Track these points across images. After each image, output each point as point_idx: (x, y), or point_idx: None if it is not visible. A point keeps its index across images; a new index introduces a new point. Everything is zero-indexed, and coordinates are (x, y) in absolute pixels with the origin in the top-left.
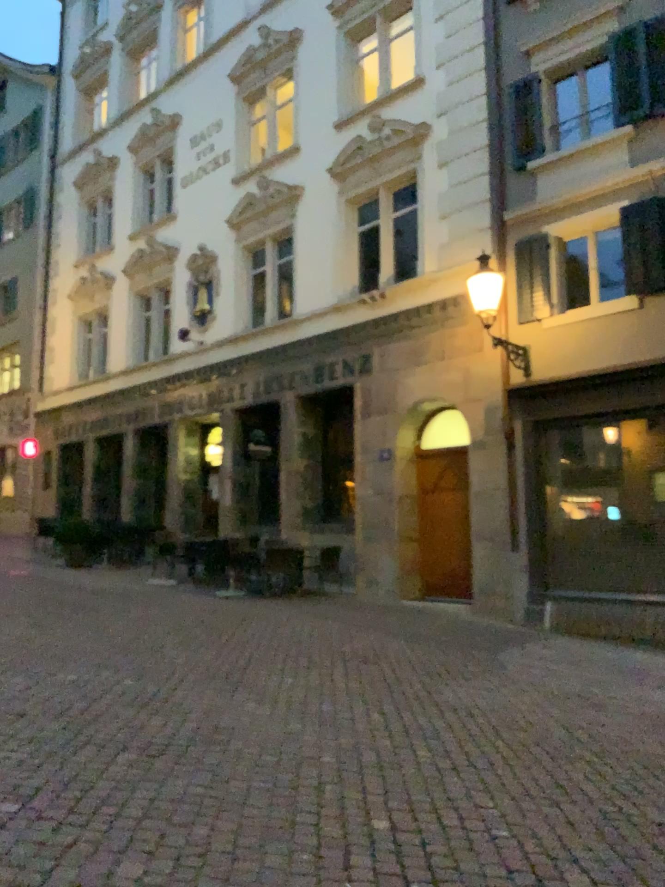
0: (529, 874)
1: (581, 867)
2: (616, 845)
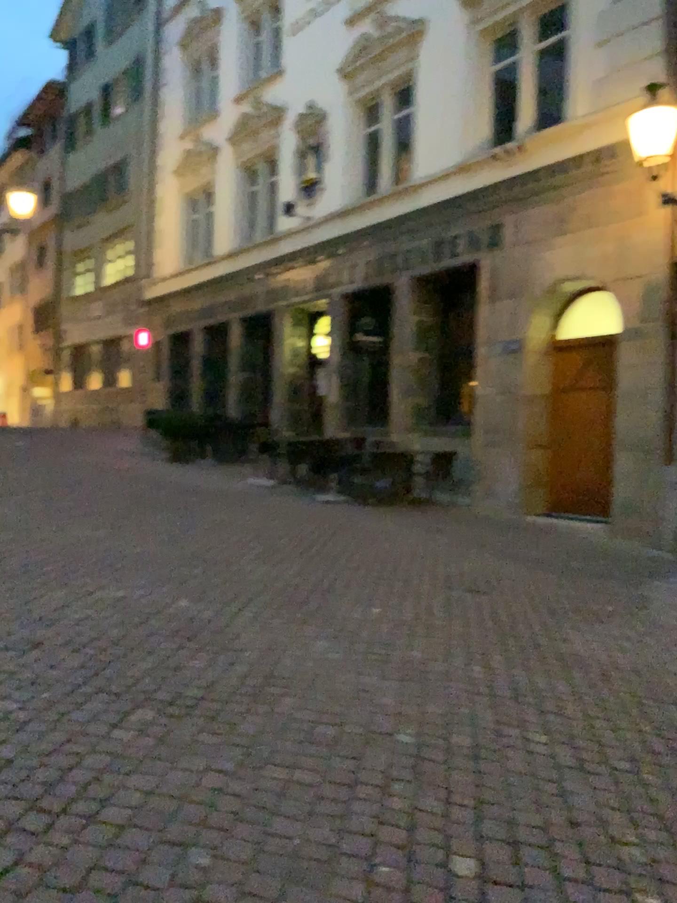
0: None
1: None
2: None
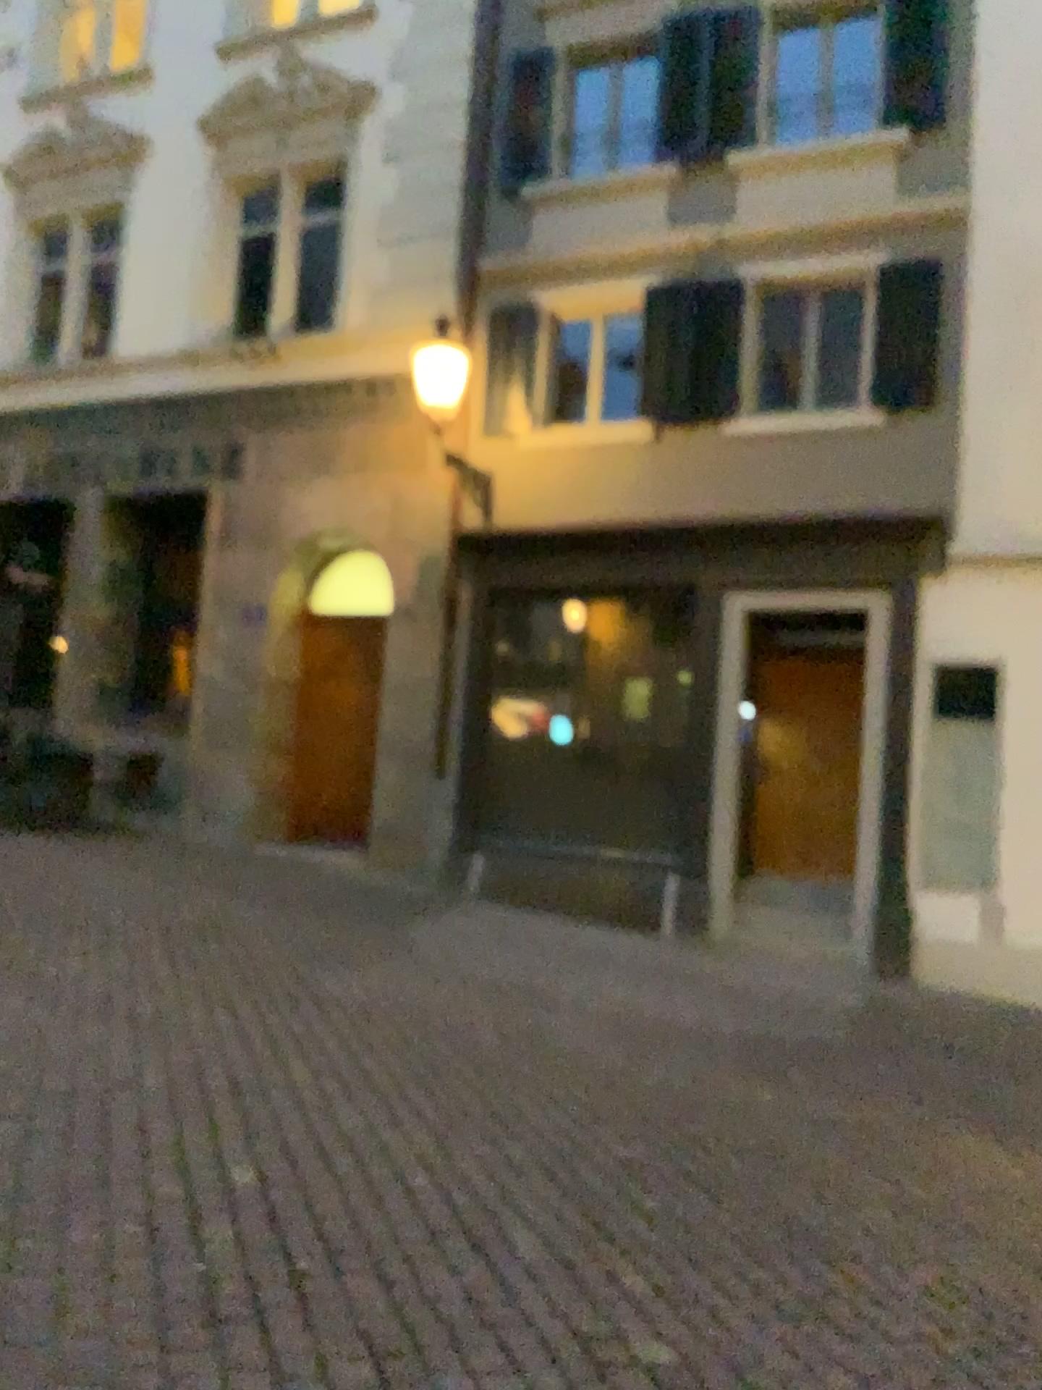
0: (461, 1235)
1: (529, 1221)
2: (573, 1191)
